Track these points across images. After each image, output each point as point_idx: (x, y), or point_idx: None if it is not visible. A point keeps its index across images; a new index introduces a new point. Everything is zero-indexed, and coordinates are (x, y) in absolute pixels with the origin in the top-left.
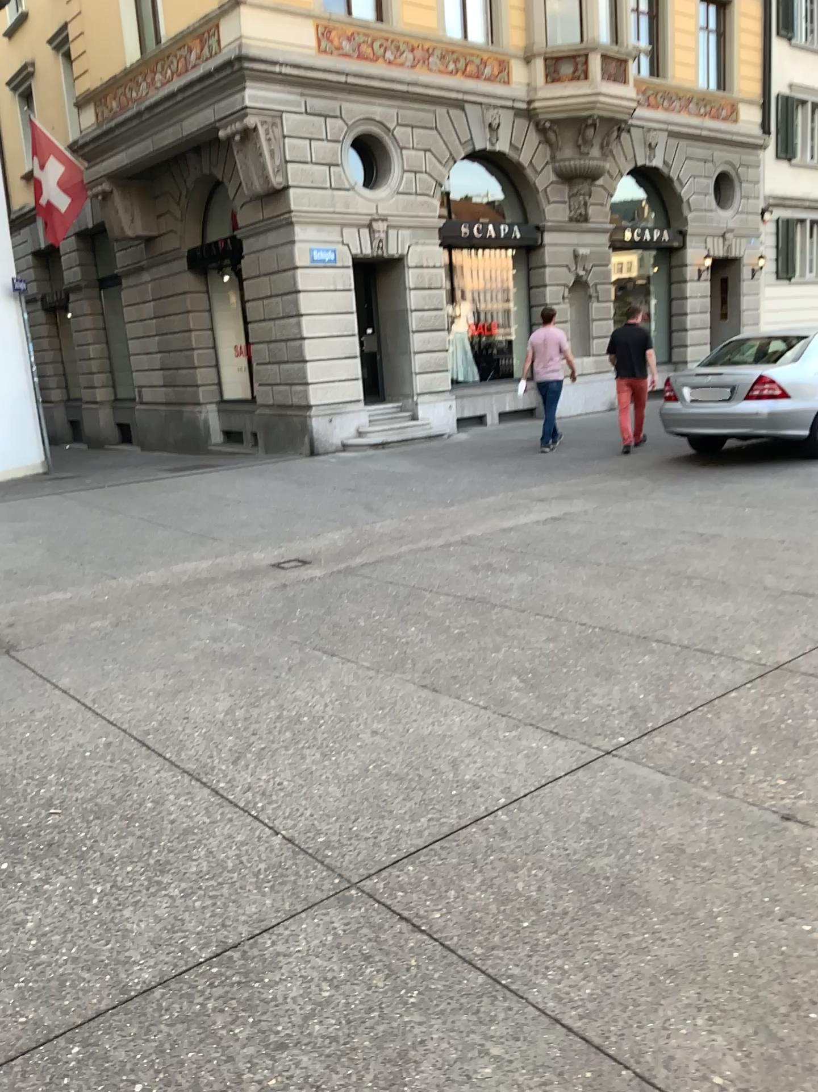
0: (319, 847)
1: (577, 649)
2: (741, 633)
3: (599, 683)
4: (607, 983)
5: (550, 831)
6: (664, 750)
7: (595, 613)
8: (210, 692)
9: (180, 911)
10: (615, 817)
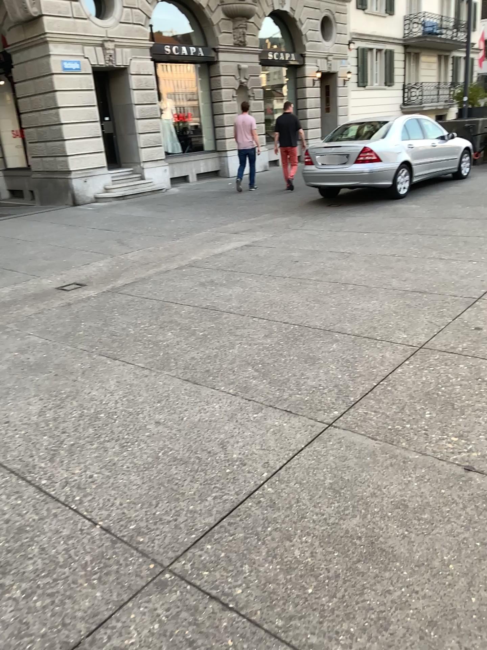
0: (132, 535)
1: (287, 342)
2: (391, 323)
3: (308, 368)
4: (387, 643)
5: (307, 499)
6: (367, 419)
7: (292, 313)
8: (24, 397)
9: (23, 615)
10: (350, 481)
